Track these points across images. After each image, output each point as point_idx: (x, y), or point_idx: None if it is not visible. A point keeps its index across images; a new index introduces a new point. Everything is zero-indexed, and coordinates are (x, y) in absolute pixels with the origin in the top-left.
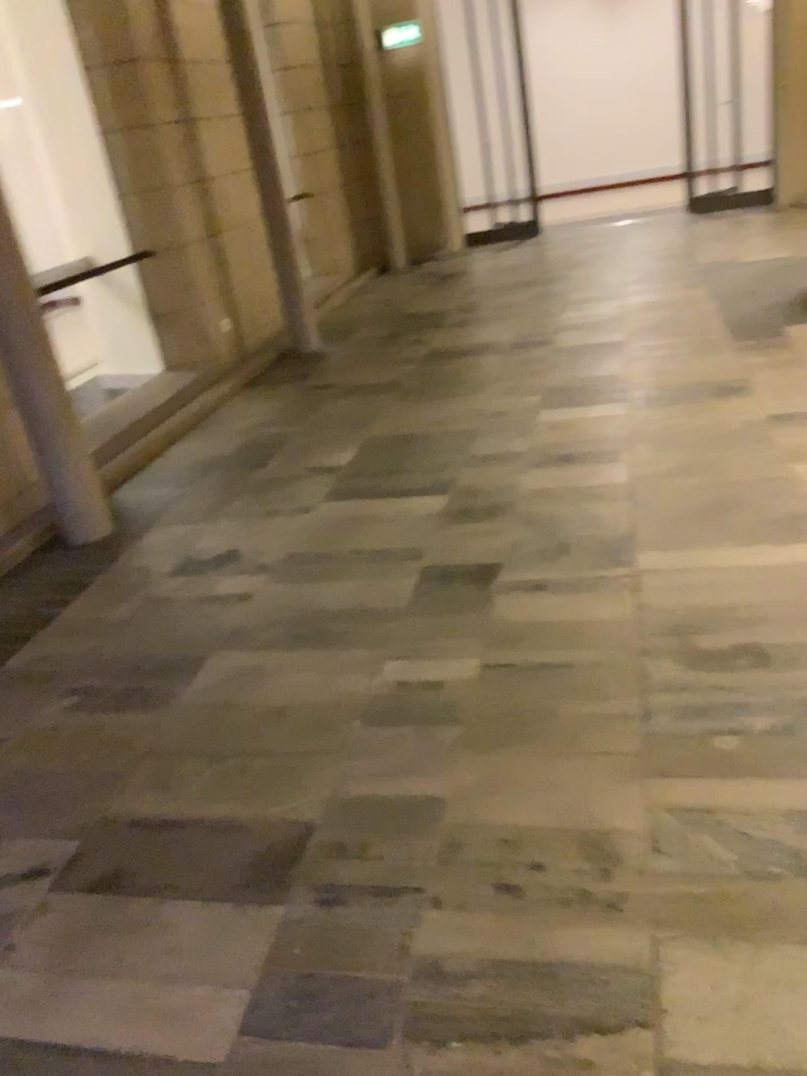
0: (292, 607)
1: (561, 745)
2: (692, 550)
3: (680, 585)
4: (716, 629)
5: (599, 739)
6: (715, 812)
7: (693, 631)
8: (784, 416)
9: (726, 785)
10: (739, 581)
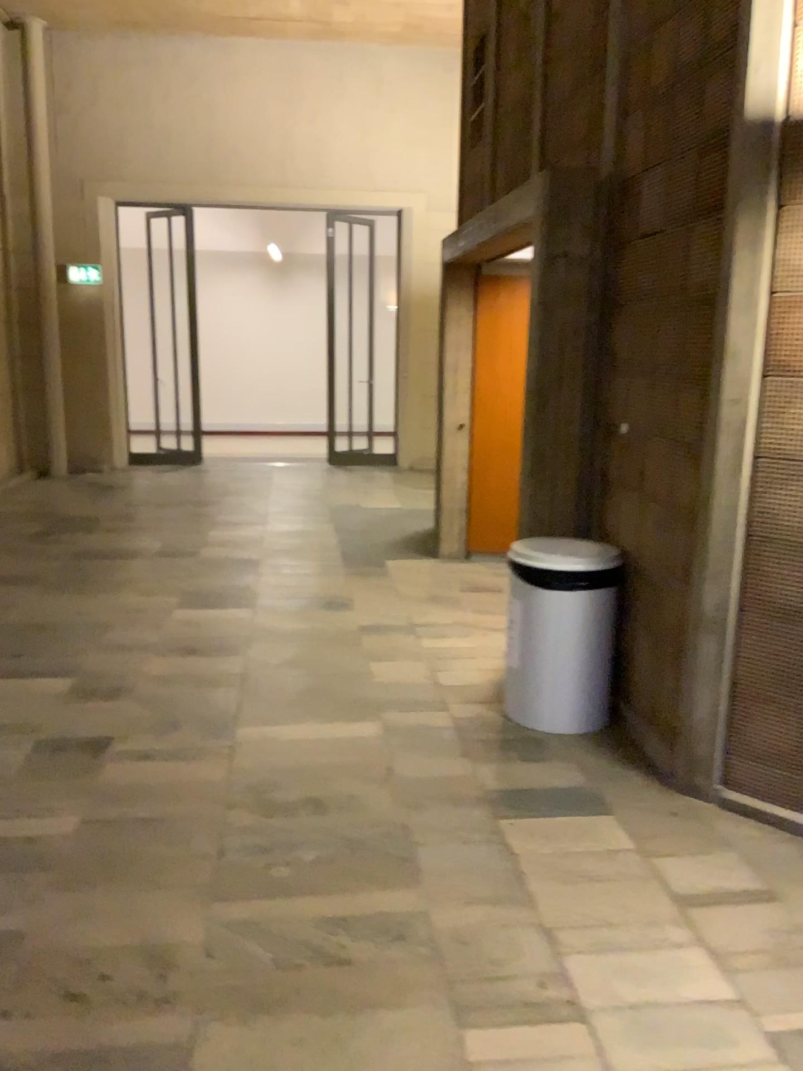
0: None
1: (138, 879)
2: (279, 726)
3: (264, 753)
4: (286, 787)
5: (173, 873)
6: (258, 920)
7: (267, 787)
8: (371, 628)
9: (270, 901)
10: (311, 750)
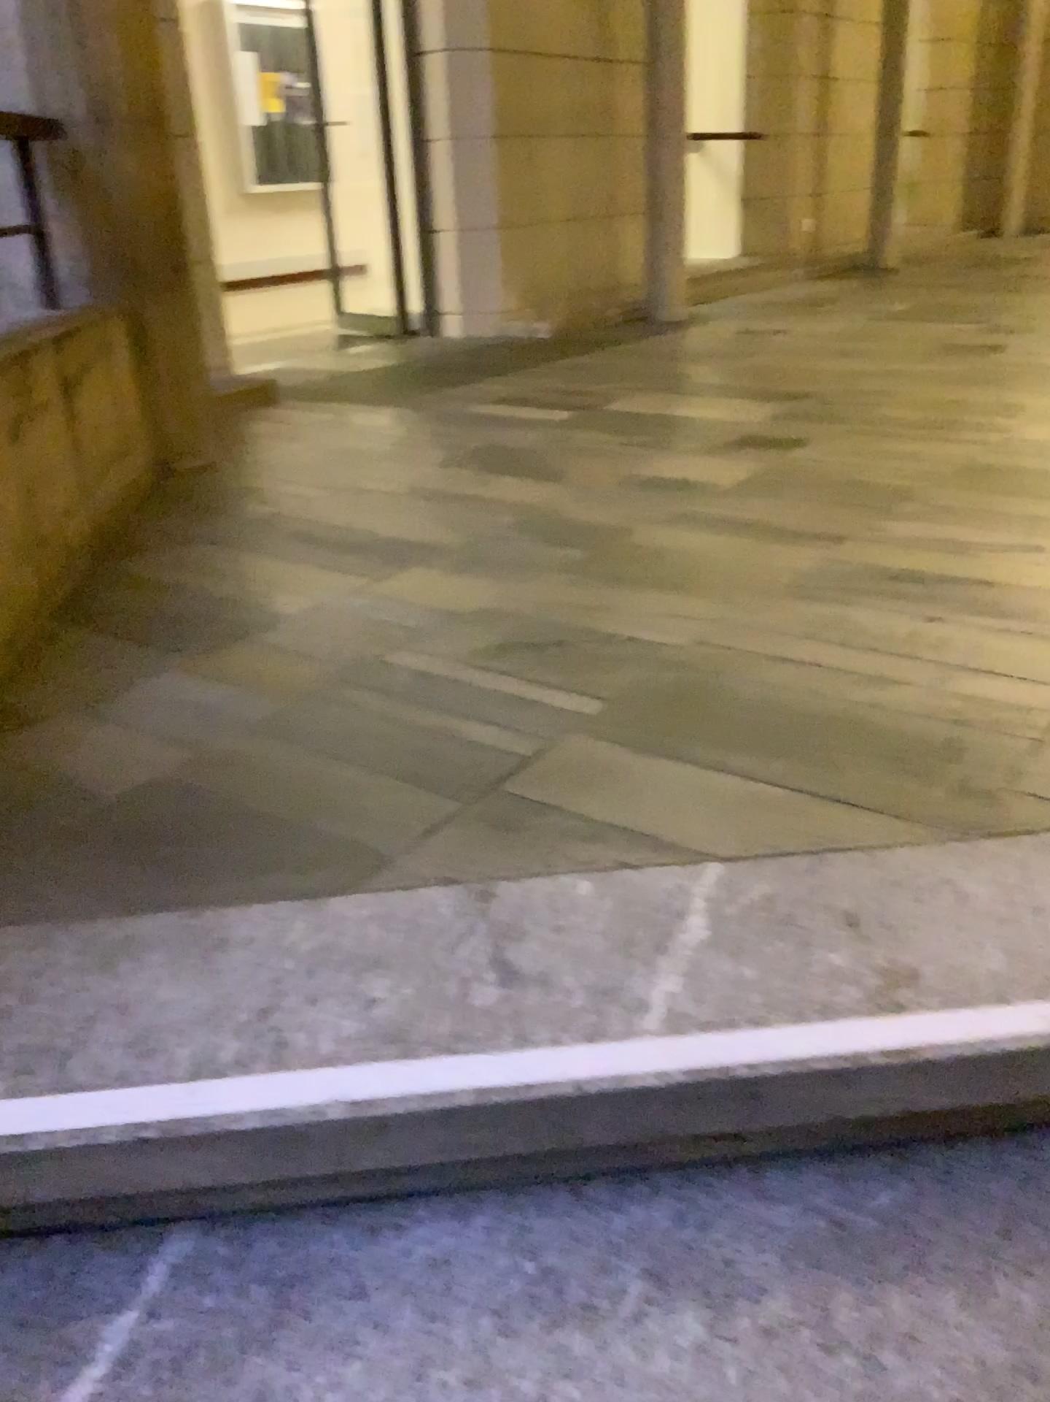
0: (830, 344)
1: (1008, 384)
2: None
3: None
4: None
5: (1038, 386)
6: None
7: None
8: None
9: None
10: None
